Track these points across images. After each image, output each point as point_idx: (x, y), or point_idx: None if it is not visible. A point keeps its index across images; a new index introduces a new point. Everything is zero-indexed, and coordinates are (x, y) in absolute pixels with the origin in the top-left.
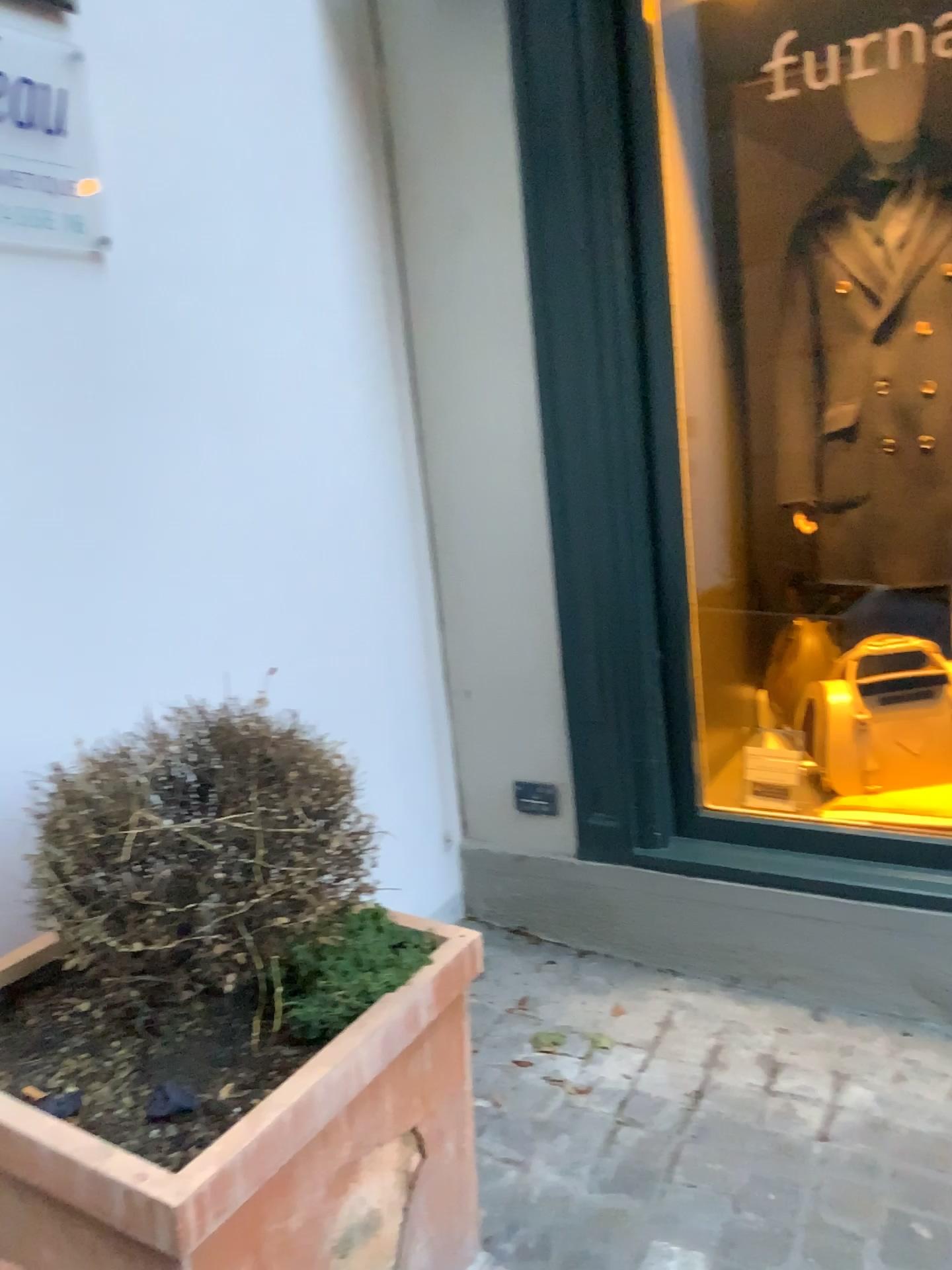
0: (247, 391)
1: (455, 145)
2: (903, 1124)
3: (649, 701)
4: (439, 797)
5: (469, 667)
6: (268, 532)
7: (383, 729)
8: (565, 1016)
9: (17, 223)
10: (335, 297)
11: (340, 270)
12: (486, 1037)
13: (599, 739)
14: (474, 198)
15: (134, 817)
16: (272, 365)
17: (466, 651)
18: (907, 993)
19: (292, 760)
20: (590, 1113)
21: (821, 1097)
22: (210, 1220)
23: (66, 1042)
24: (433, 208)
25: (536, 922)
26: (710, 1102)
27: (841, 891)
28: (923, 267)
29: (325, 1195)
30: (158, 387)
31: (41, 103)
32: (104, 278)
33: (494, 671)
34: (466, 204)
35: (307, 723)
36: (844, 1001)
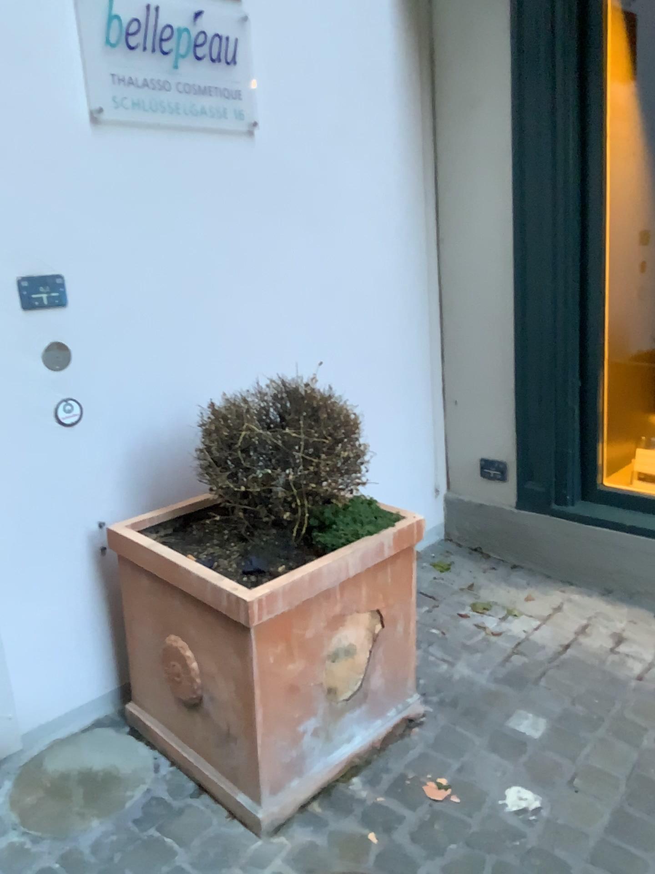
0: (331, 209)
1: (473, 53)
2: None
3: (569, 412)
4: (435, 463)
5: (459, 385)
6: (338, 293)
7: (402, 417)
8: (495, 597)
9: (209, 115)
10: (389, 152)
11: (394, 135)
12: (444, 599)
13: (537, 435)
14: (483, 86)
15: (244, 427)
16: (347, 194)
17: (458, 375)
18: None
19: (326, 407)
20: (497, 645)
21: (643, 657)
22: (264, 615)
23: (208, 540)
24: (456, 93)
25: (489, 545)
26: (572, 650)
27: None
28: None
29: (325, 627)
30: (280, 207)
31: (225, 47)
32: (254, 144)
33: (474, 388)
34: (477, 90)
35: (354, 407)
36: None
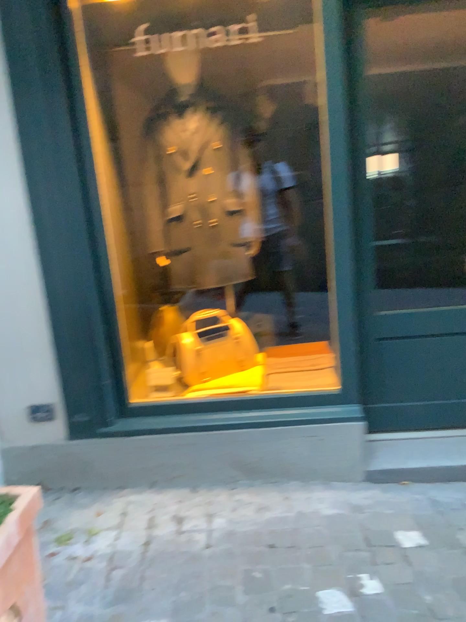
0: None
1: None
2: (240, 529)
3: (99, 353)
4: None
5: None
6: None
7: None
8: (71, 524)
9: None
10: None
11: None
12: None
13: (73, 376)
14: None
15: None
16: None
17: None
18: (231, 470)
19: None
20: (94, 570)
21: (203, 527)
22: None
23: None
24: None
25: (45, 479)
26: (153, 545)
27: (199, 430)
28: (205, 142)
29: None
30: None
31: None
32: None
33: (9, 347)
34: None
35: None
36: (205, 481)
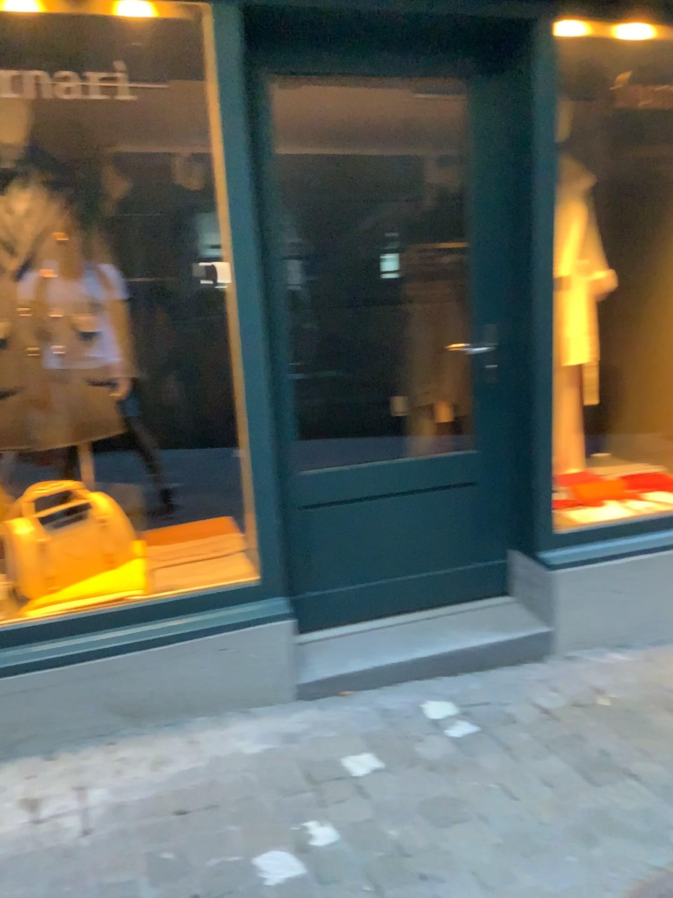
0: None
1: None
2: (131, 798)
3: None
4: None
5: None
6: None
7: None
8: None
9: None
10: None
11: None
12: None
13: None
14: None
15: None
16: None
17: None
18: (107, 716)
19: None
20: None
21: (74, 807)
22: None
23: None
24: None
25: None
26: None
27: (53, 663)
28: (43, 231)
29: None
30: None
31: None
32: None
33: None
34: None
35: None
36: (66, 739)
